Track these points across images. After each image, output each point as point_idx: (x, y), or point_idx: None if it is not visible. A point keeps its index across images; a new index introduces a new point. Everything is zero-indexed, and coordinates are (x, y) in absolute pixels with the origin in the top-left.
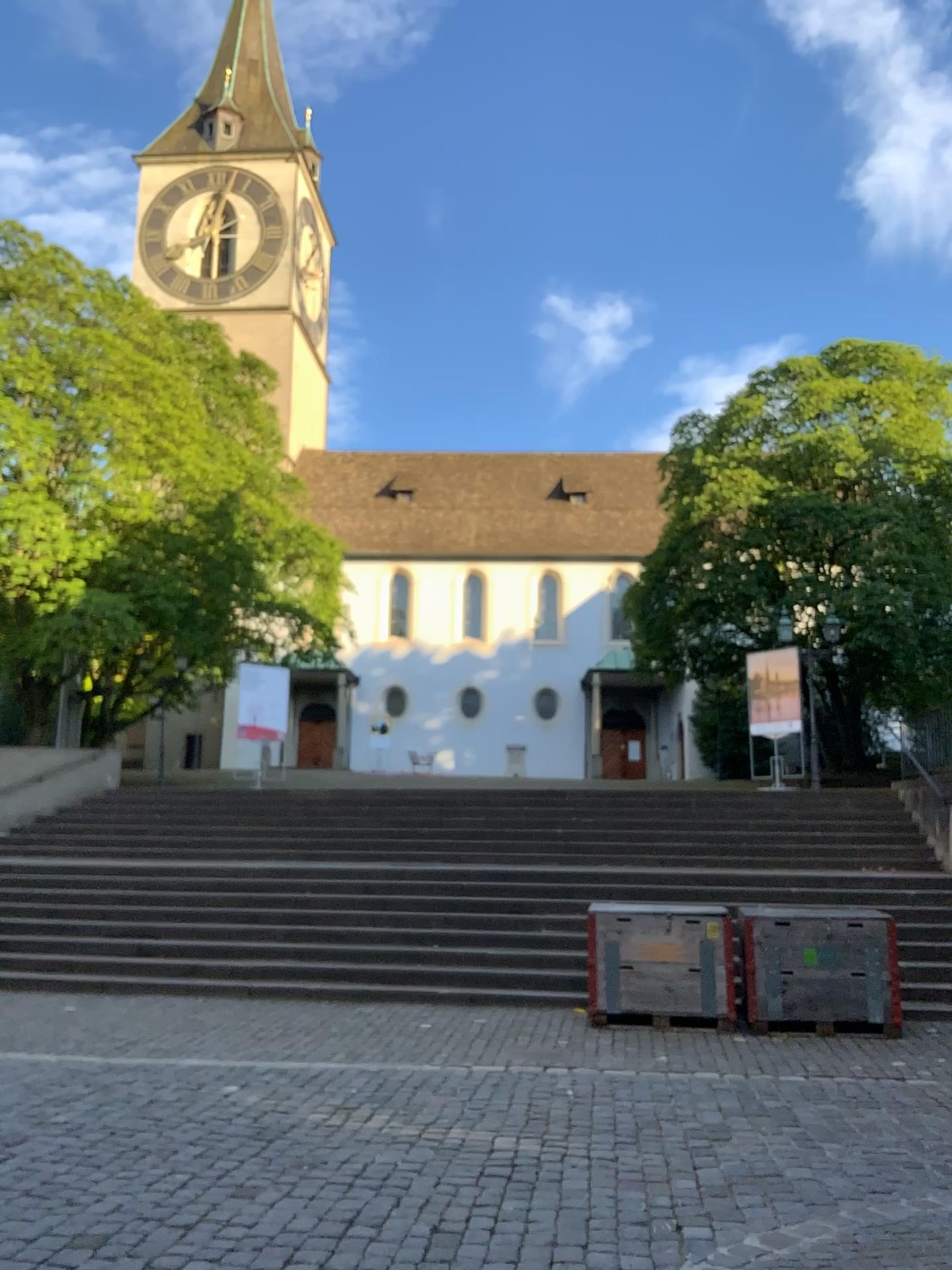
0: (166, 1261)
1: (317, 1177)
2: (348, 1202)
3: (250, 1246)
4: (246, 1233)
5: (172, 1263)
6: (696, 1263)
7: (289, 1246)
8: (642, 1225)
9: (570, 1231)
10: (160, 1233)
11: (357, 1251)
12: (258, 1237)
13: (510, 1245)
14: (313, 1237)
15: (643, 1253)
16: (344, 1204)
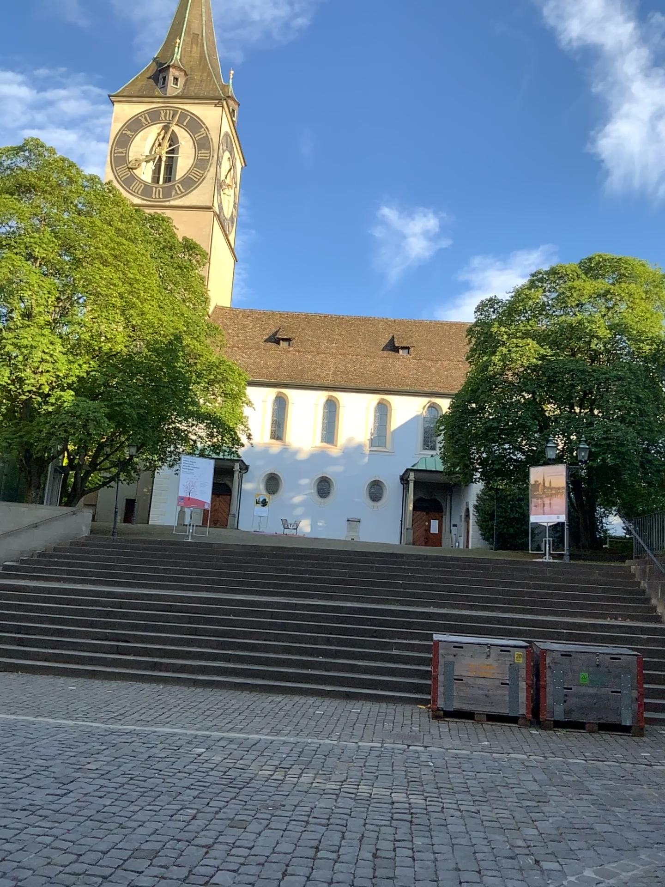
0: (204, 869)
1: (289, 816)
2: (315, 834)
3: (258, 861)
4: (252, 852)
5: (208, 870)
6: (557, 886)
7: (283, 862)
8: (515, 859)
9: (468, 861)
10: (194, 849)
11: (329, 868)
12: (260, 855)
13: (431, 869)
14: (297, 857)
15: (520, 878)
16: (312, 835)
